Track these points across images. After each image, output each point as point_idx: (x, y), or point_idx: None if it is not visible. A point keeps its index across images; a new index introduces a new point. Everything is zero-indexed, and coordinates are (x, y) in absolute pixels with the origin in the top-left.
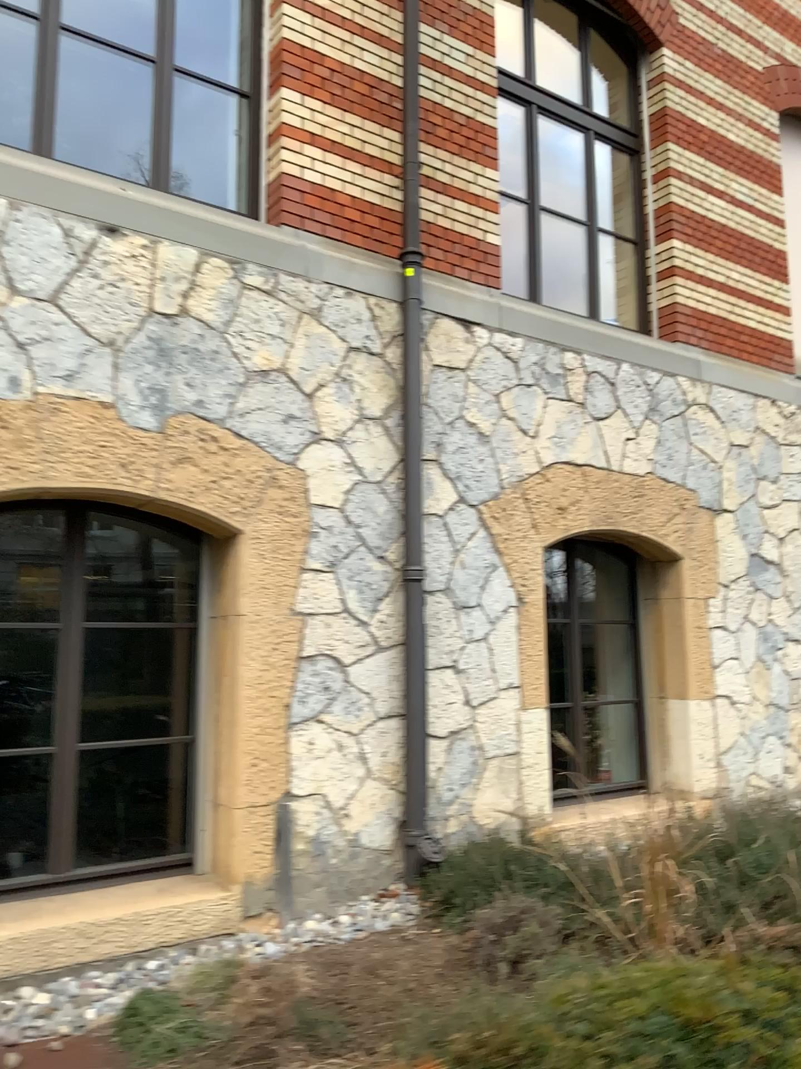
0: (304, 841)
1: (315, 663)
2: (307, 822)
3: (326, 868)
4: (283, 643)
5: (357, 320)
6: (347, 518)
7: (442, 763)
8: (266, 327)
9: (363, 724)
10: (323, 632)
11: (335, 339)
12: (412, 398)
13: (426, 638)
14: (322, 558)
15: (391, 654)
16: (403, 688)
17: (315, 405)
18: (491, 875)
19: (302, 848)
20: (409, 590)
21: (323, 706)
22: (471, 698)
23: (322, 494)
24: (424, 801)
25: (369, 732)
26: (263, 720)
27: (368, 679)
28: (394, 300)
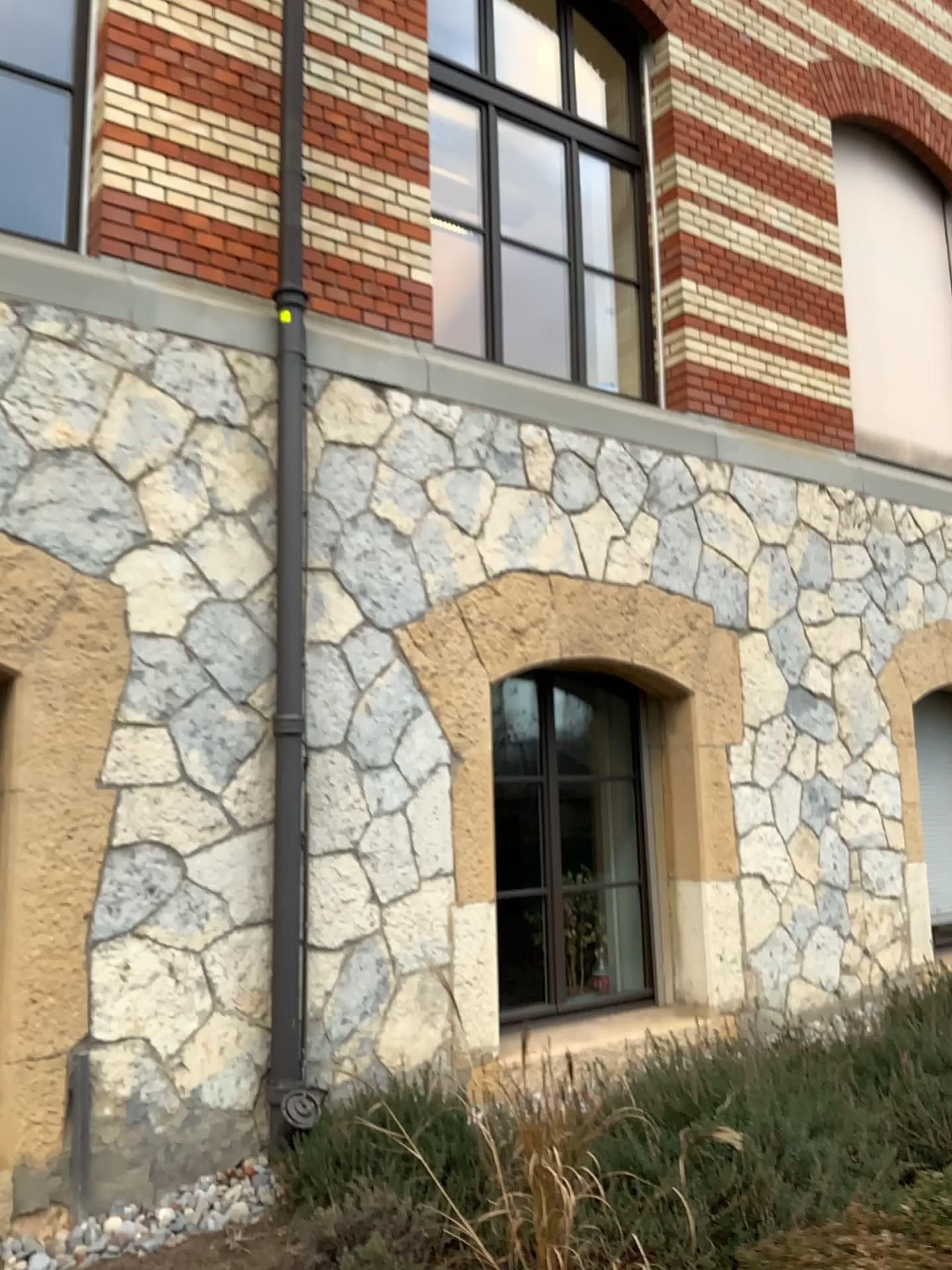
0: (113, 1103)
1: (137, 852)
2: (118, 1077)
3: (146, 1141)
4: (82, 827)
5: (209, 381)
6: (188, 652)
7: (331, 984)
8: (66, 392)
9: (208, 935)
10: (150, 809)
11: (175, 408)
12: (288, 487)
13: (306, 812)
14: (150, 707)
15: (253, 836)
16: (270, 883)
17: (141, 497)
18: (363, 1152)
19: (110, 1113)
20: (280, 747)
21: (146, 912)
22: (379, 891)
23: (150, 619)
24: (298, 1040)
25: (219, 946)
26: (53, 935)
27: (217, 873)
28: (264, 356)
